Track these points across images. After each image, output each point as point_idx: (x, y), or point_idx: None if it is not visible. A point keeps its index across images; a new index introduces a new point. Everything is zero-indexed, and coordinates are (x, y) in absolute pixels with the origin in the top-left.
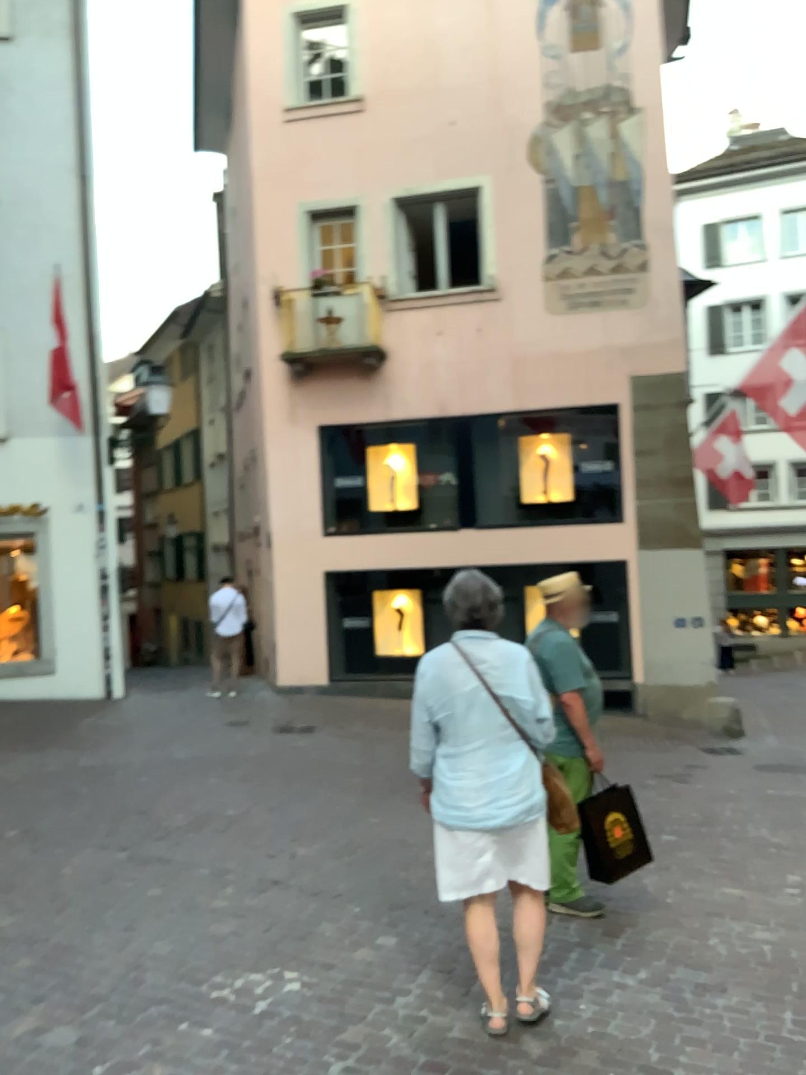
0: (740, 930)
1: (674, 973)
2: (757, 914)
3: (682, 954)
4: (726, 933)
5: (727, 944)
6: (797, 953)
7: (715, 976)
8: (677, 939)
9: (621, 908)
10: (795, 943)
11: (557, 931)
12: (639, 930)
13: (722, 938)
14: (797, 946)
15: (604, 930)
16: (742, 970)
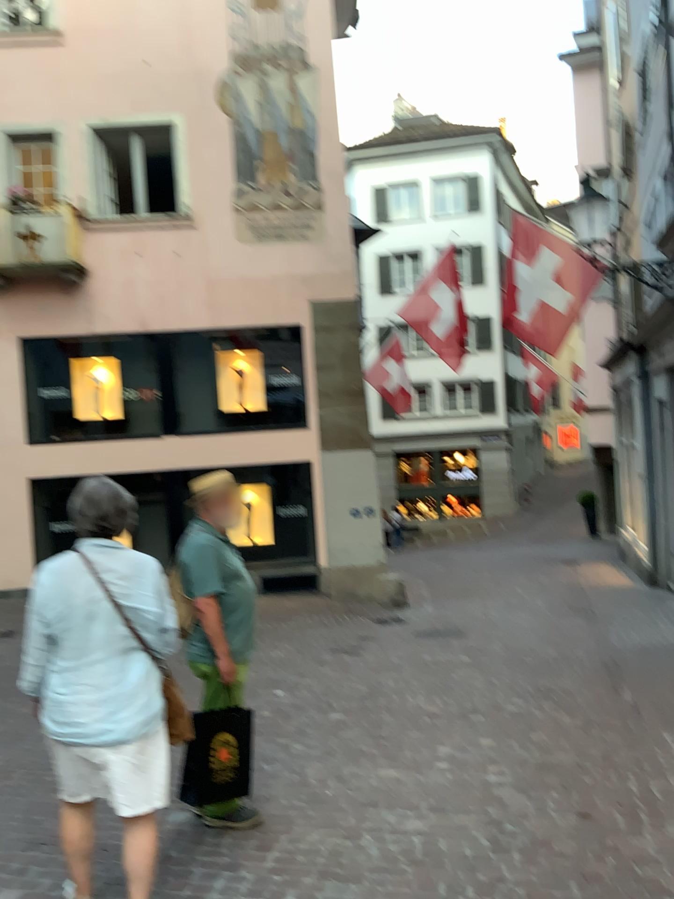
0: (388, 821)
1: (316, 891)
2: (404, 799)
3: (328, 864)
4: (374, 827)
5: (374, 841)
6: (439, 843)
7: (358, 889)
8: (326, 844)
9: (274, 812)
10: (438, 829)
11: (202, 853)
12: (289, 838)
13: (370, 835)
14: (440, 834)
15: (252, 843)
16: (385, 876)
